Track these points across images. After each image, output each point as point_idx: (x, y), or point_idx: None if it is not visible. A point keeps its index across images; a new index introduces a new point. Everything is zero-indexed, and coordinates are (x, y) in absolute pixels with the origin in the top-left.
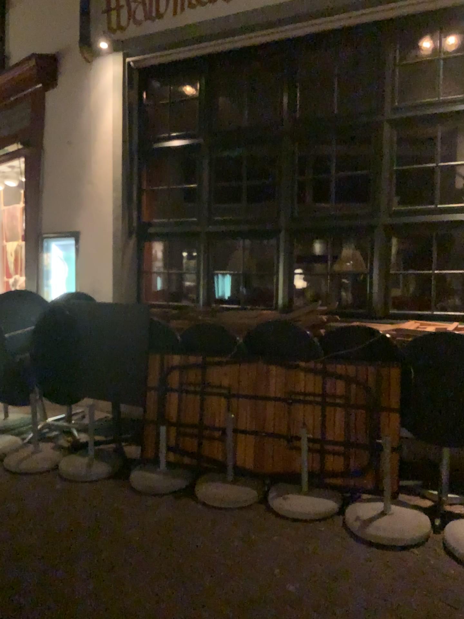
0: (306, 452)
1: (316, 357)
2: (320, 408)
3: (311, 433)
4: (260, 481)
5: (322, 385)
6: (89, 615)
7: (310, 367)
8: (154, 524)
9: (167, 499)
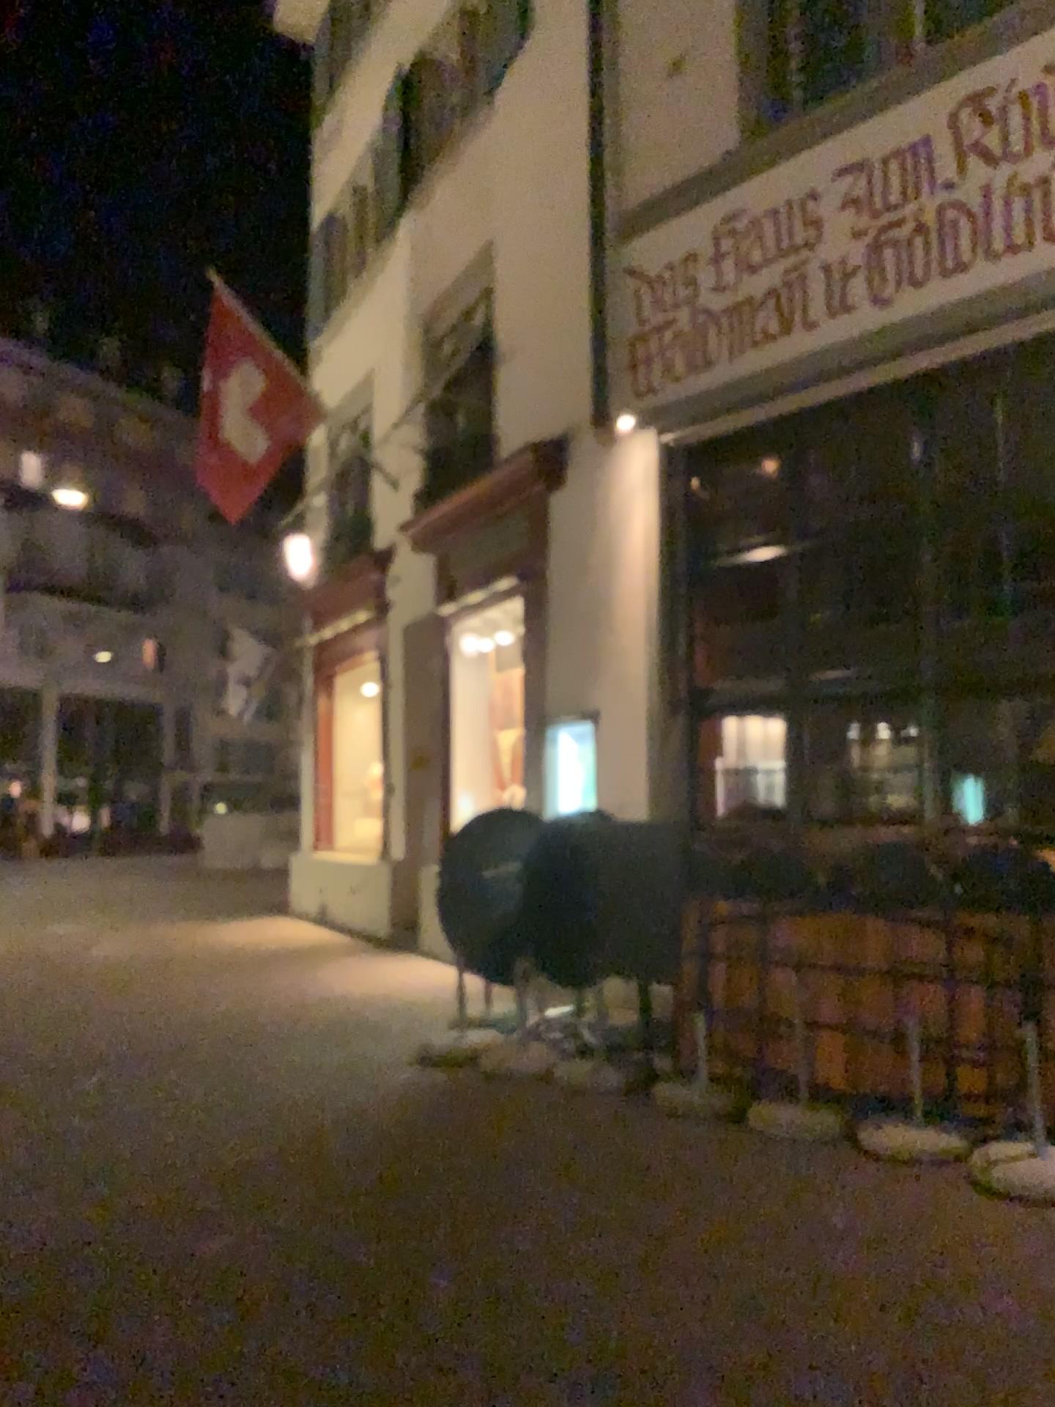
0: (927, 1061)
1: (939, 902)
2: (947, 987)
3: (933, 1030)
4: (853, 1108)
5: (950, 949)
6: (559, 1215)
7: (930, 918)
8: (672, 1147)
9: (701, 1123)
